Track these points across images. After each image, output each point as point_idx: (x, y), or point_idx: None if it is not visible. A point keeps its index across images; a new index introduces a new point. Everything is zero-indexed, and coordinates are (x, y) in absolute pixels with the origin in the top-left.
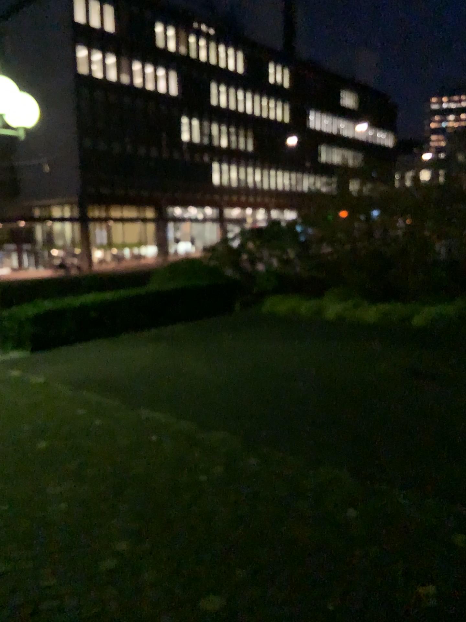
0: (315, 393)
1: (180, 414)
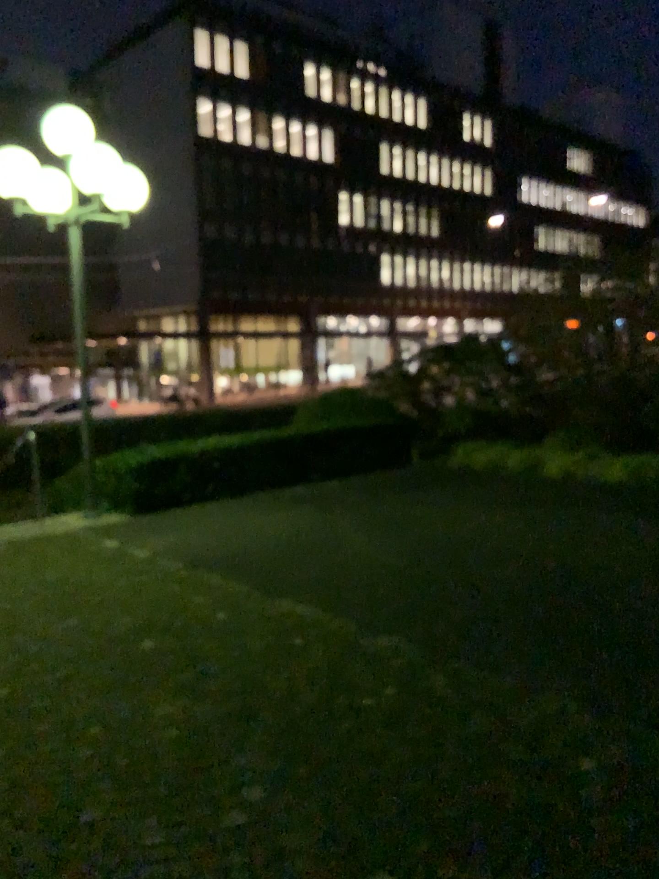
0: (537, 588)
1: (340, 612)
